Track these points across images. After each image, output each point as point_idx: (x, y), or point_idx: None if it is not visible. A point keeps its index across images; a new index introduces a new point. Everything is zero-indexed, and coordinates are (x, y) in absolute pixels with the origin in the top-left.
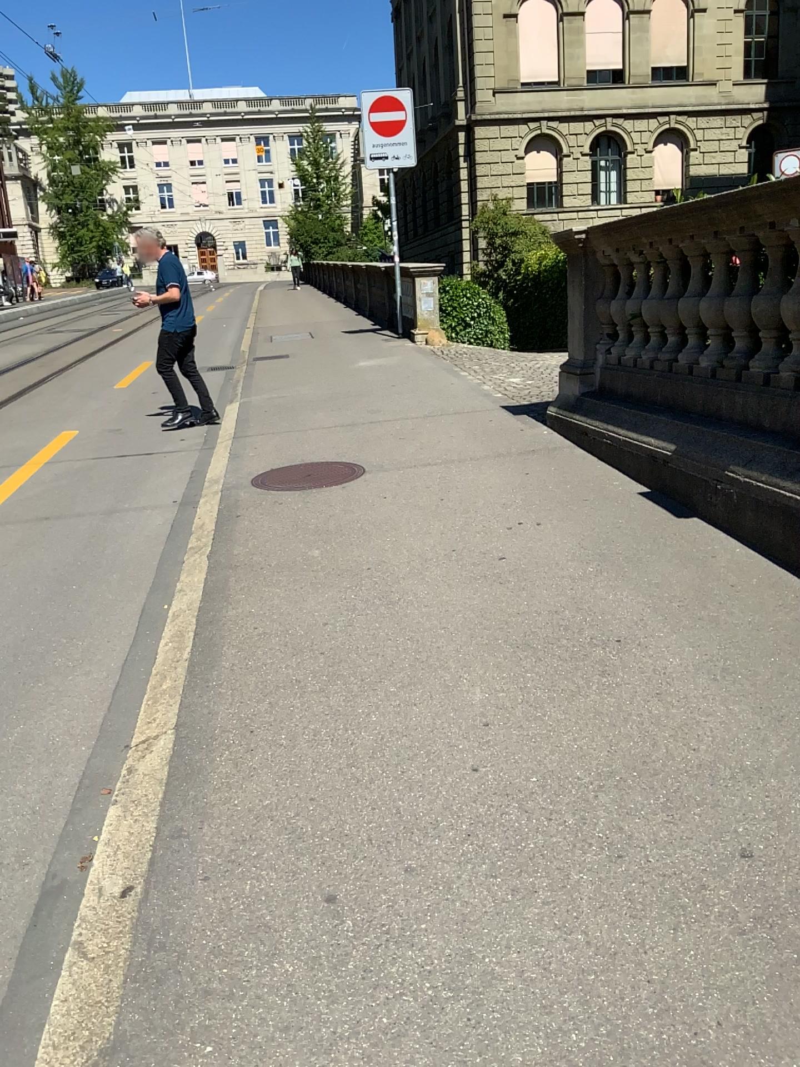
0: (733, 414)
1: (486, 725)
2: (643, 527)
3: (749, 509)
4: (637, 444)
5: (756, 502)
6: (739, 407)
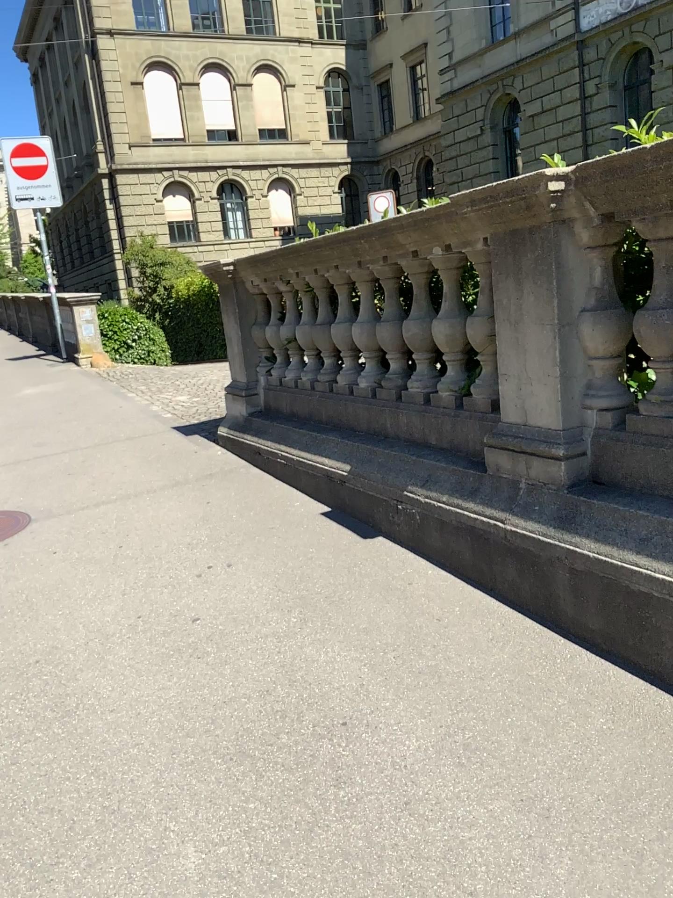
0: (398, 431)
1: (210, 893)
2: (332, 553)
3: (431, 525)
4: (311, 465)
5: (438, 520)
6: (404, 425)
